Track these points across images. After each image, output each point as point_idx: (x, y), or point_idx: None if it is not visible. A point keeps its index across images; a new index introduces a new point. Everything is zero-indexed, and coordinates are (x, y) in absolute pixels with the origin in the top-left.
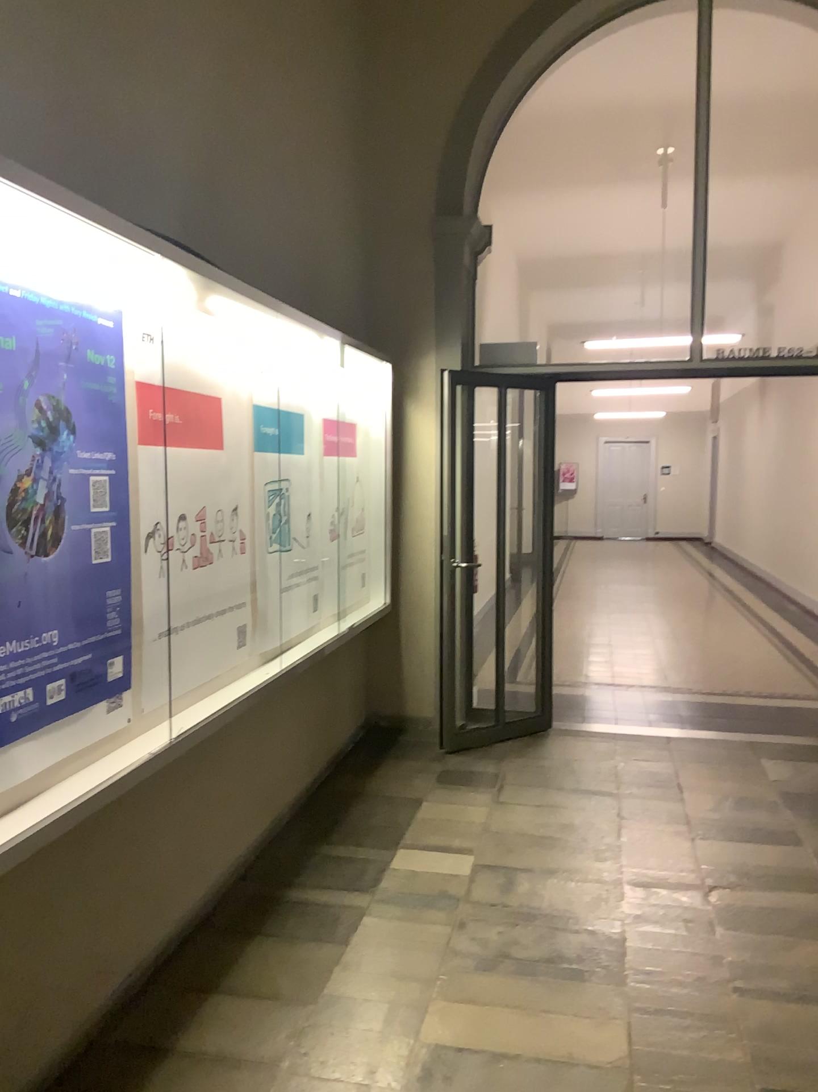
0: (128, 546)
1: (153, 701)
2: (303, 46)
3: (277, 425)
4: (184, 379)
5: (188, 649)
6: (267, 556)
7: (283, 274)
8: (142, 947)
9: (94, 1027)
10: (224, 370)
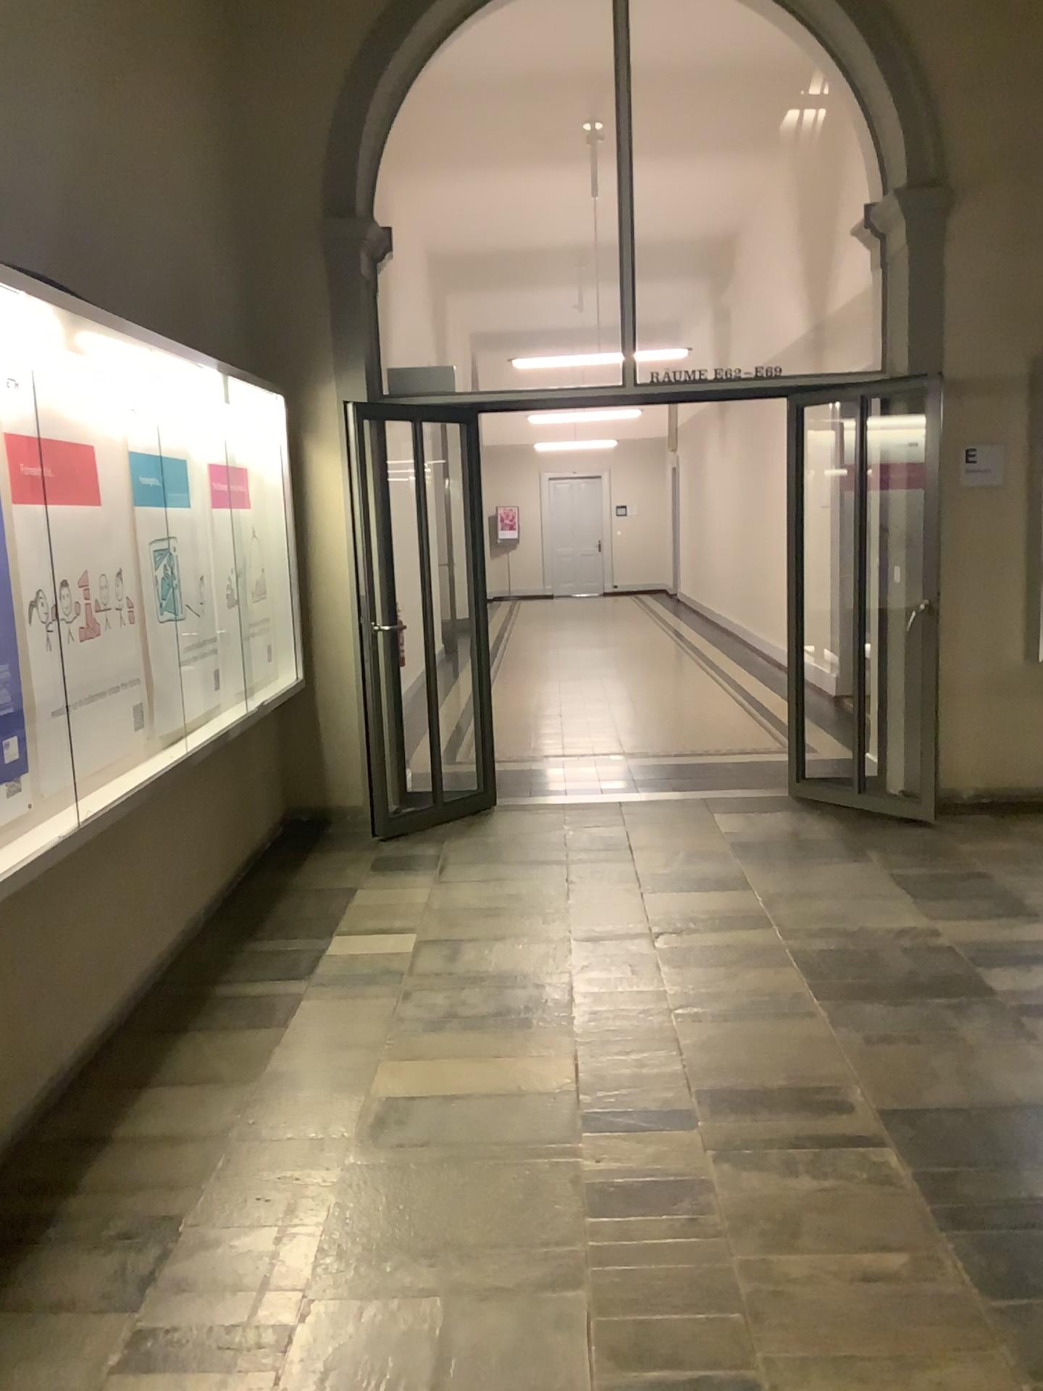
0: (14, 616)
1: (54, 784)
2: (154, 20)
3: (159, 475)
4: (55, 428)
5: (84, 729)
6: (160, 626)
7: (152, 298)
8: (64, 1048)
9: (23, 1127)
10: (98, 415)
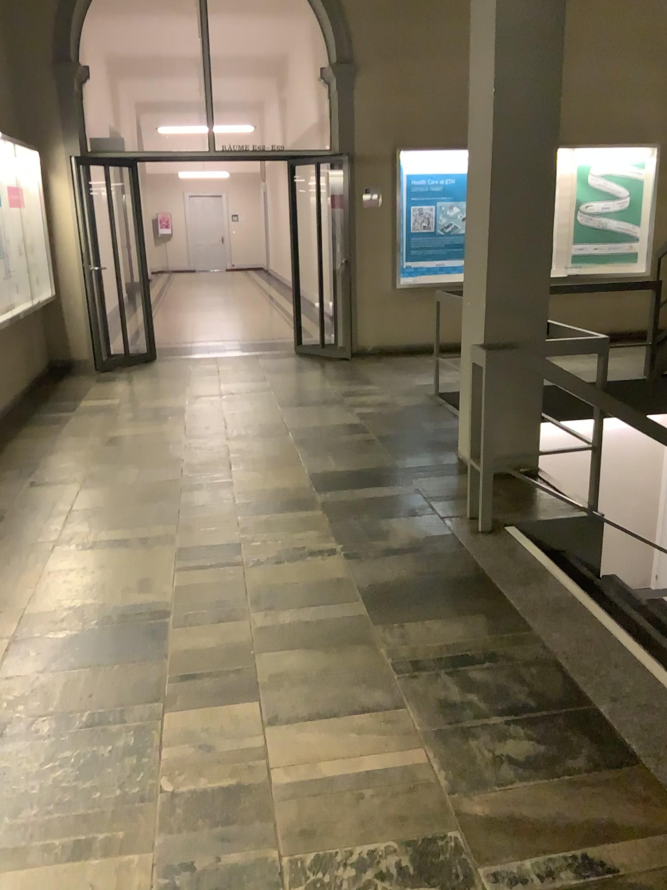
0: None
1: None
2: None
3: None
4: None
5: None
6: None
7: None
8: None
9: None
10: None
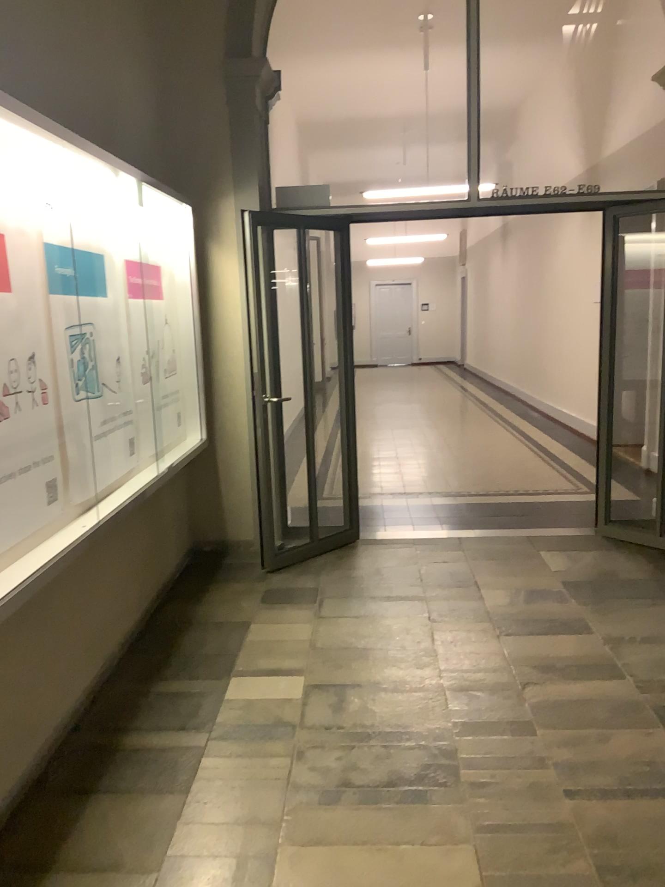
0: None
1: None
2: None
3: (74, 265)
4: None
5: None
6: (75, 405)
7: (70, 105)
8: None
9: None
10: (5, 202)
